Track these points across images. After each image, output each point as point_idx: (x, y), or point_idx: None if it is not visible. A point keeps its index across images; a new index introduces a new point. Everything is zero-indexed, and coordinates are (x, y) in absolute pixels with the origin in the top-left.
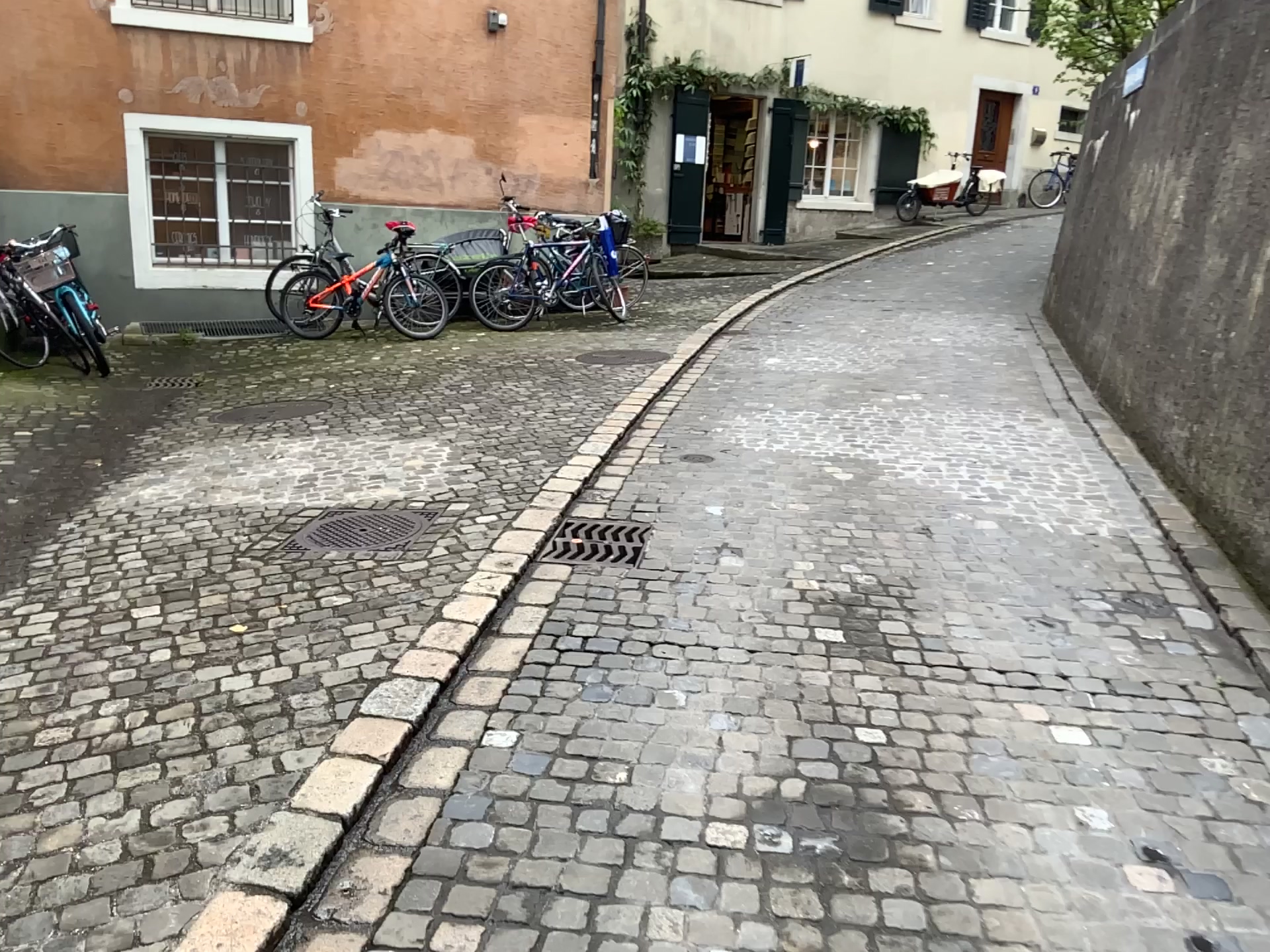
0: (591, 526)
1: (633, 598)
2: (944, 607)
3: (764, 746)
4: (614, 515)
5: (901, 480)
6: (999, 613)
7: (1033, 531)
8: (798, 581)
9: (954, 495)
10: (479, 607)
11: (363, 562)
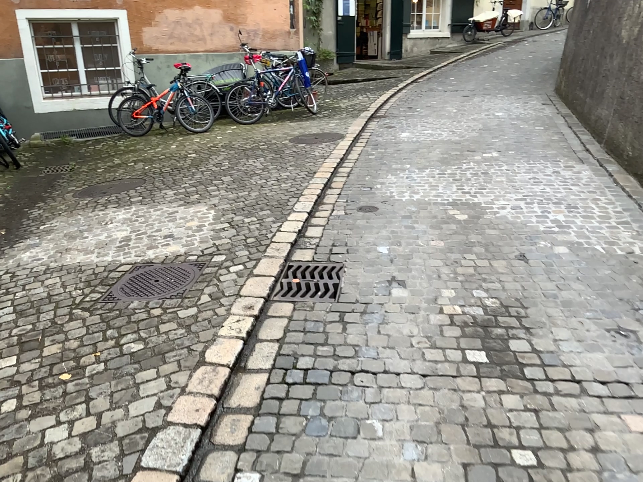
0: (305, 271)
1: (337, 332)
2: (550, 326)
3: (447, 479)
4: (319, 261)
5: (499, 218)
6: (589, 328)
7: (594, 254)
8: (447, 309)
9: (535, 228)
10: (230, 352)
11: (153, 313)
